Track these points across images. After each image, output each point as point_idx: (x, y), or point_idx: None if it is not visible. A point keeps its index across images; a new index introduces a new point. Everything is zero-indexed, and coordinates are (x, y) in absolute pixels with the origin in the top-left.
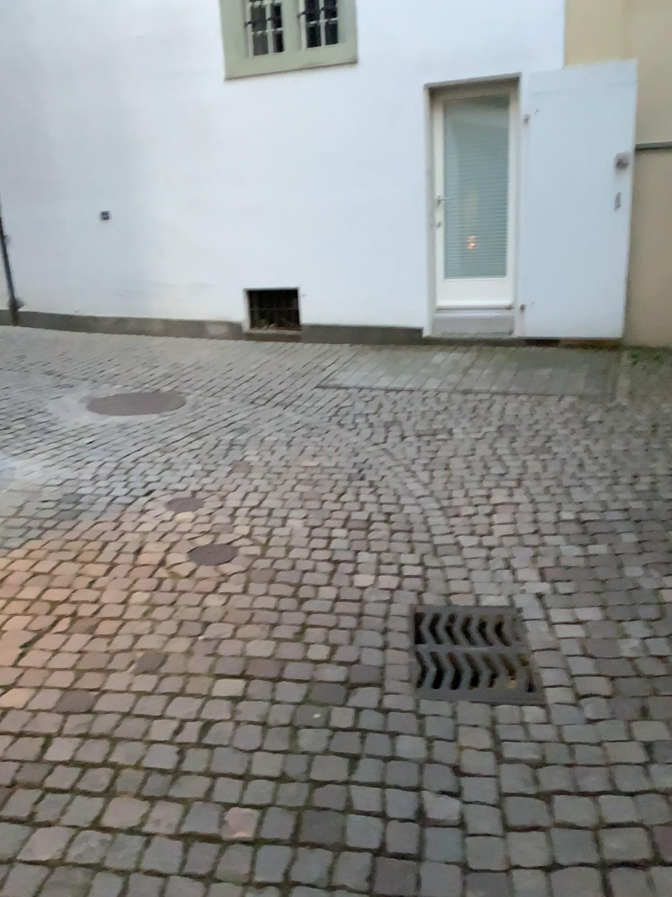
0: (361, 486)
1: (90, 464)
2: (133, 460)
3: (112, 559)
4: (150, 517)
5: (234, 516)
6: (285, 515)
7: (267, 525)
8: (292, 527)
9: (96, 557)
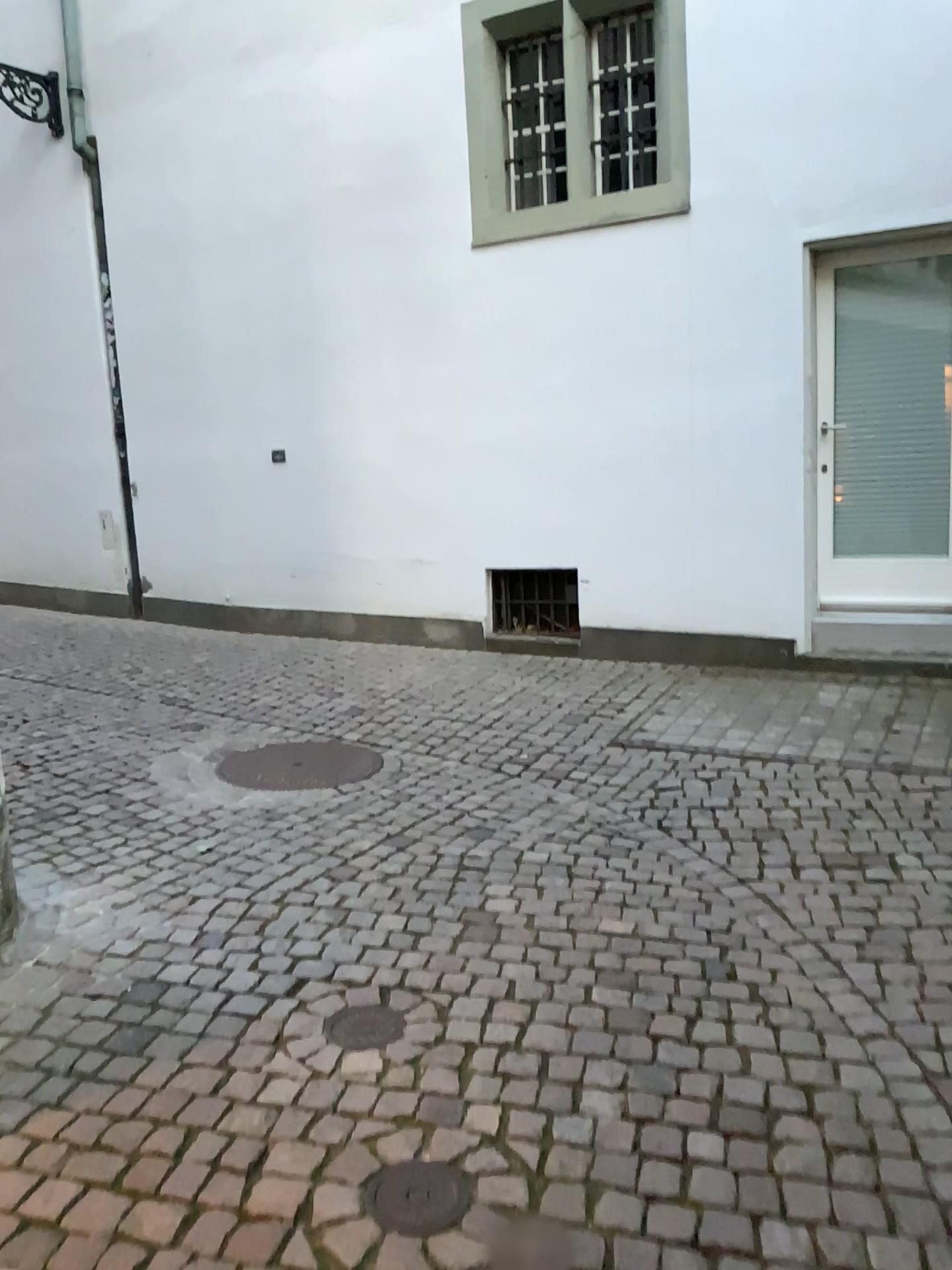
0: (731, 999)
1: (197, 902)
2: (276, 898)
3: (196, 1189)
4: (292, 1058)
5: (467, 1070)
6: (577, 1078)
7: (541, 1108)
8: (594, 1118)
9: (161, 1182)
